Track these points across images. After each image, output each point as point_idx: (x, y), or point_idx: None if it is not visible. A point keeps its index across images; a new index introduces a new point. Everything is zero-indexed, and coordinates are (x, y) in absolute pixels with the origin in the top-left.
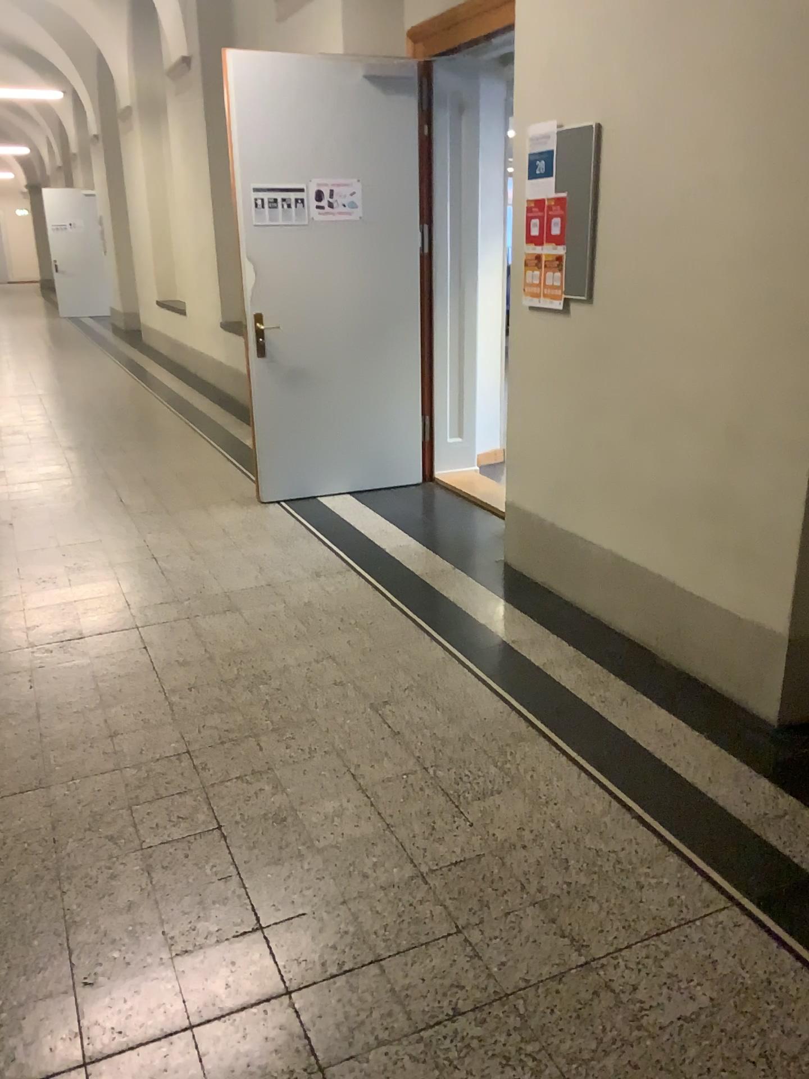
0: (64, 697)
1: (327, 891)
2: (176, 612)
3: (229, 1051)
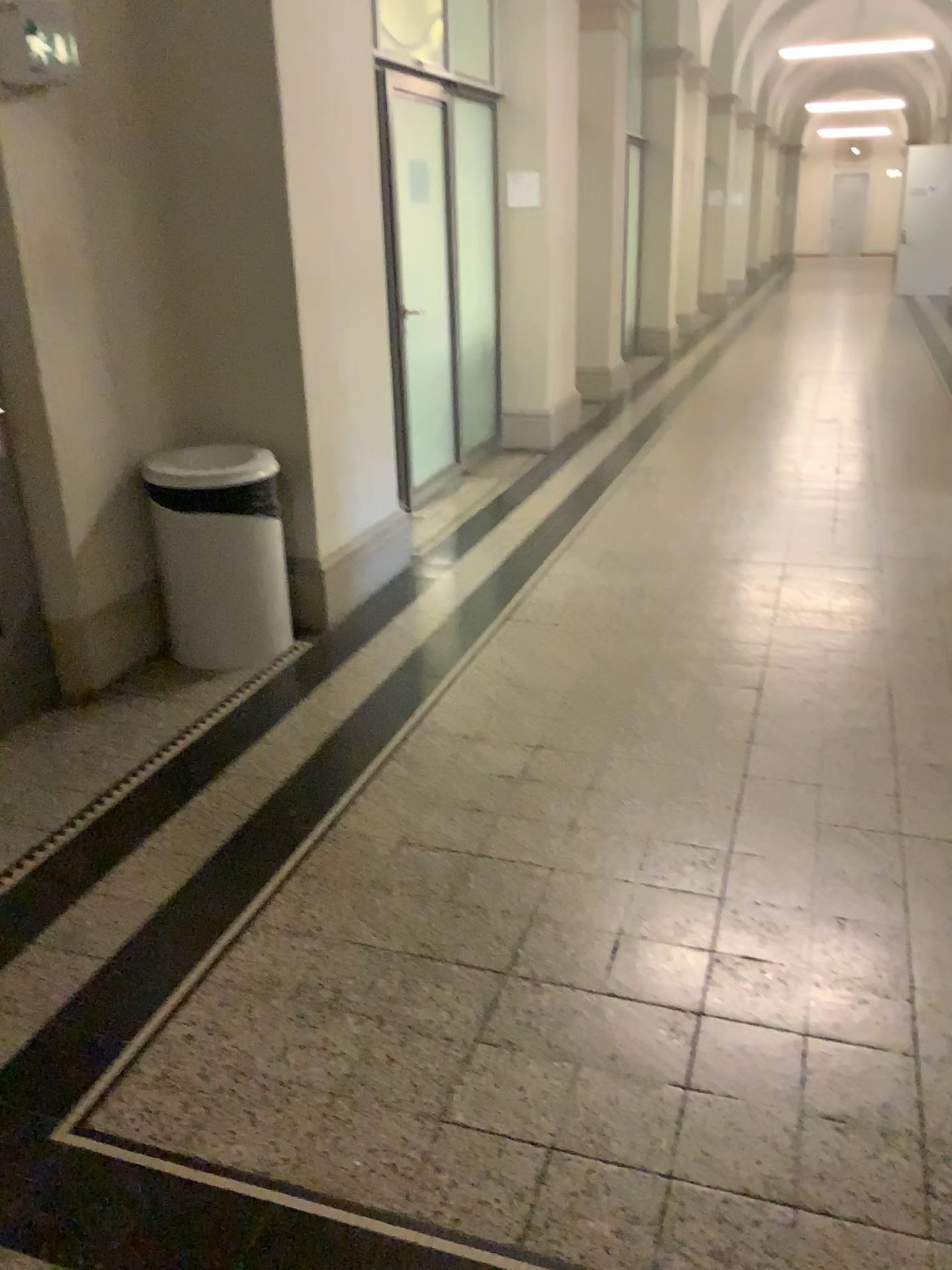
0: (700, 590)
1: (810, 741)
2: (824, 559)
3: (688, 779)
